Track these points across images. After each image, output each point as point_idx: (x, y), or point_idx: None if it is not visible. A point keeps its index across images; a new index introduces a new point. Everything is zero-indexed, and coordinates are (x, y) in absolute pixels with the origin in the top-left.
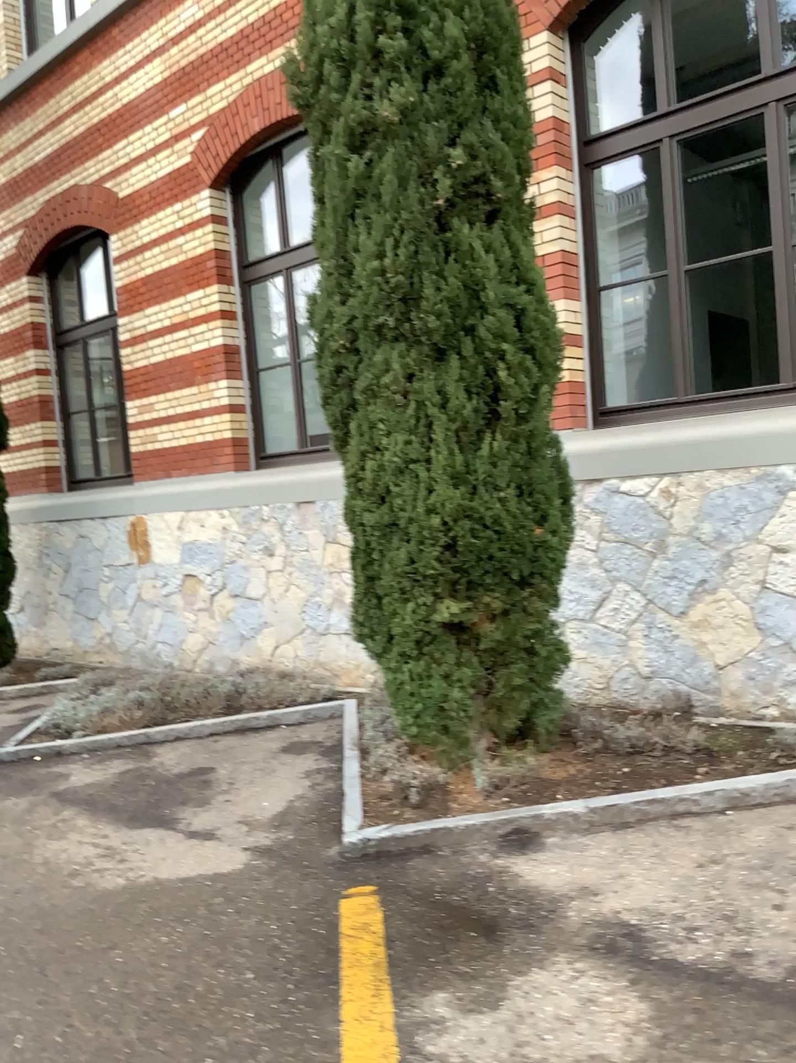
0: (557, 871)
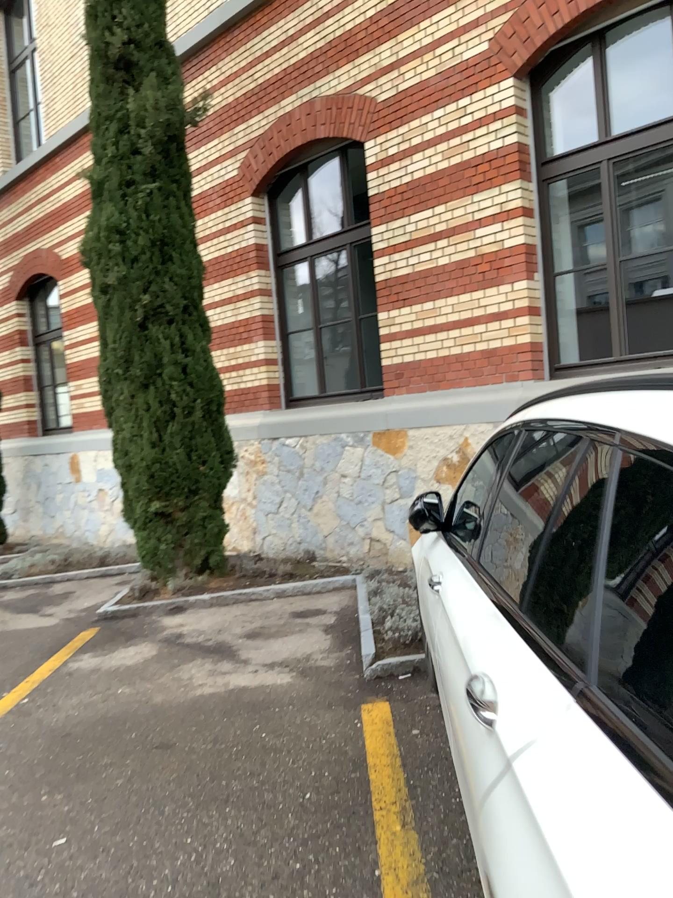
0: (171, 621)
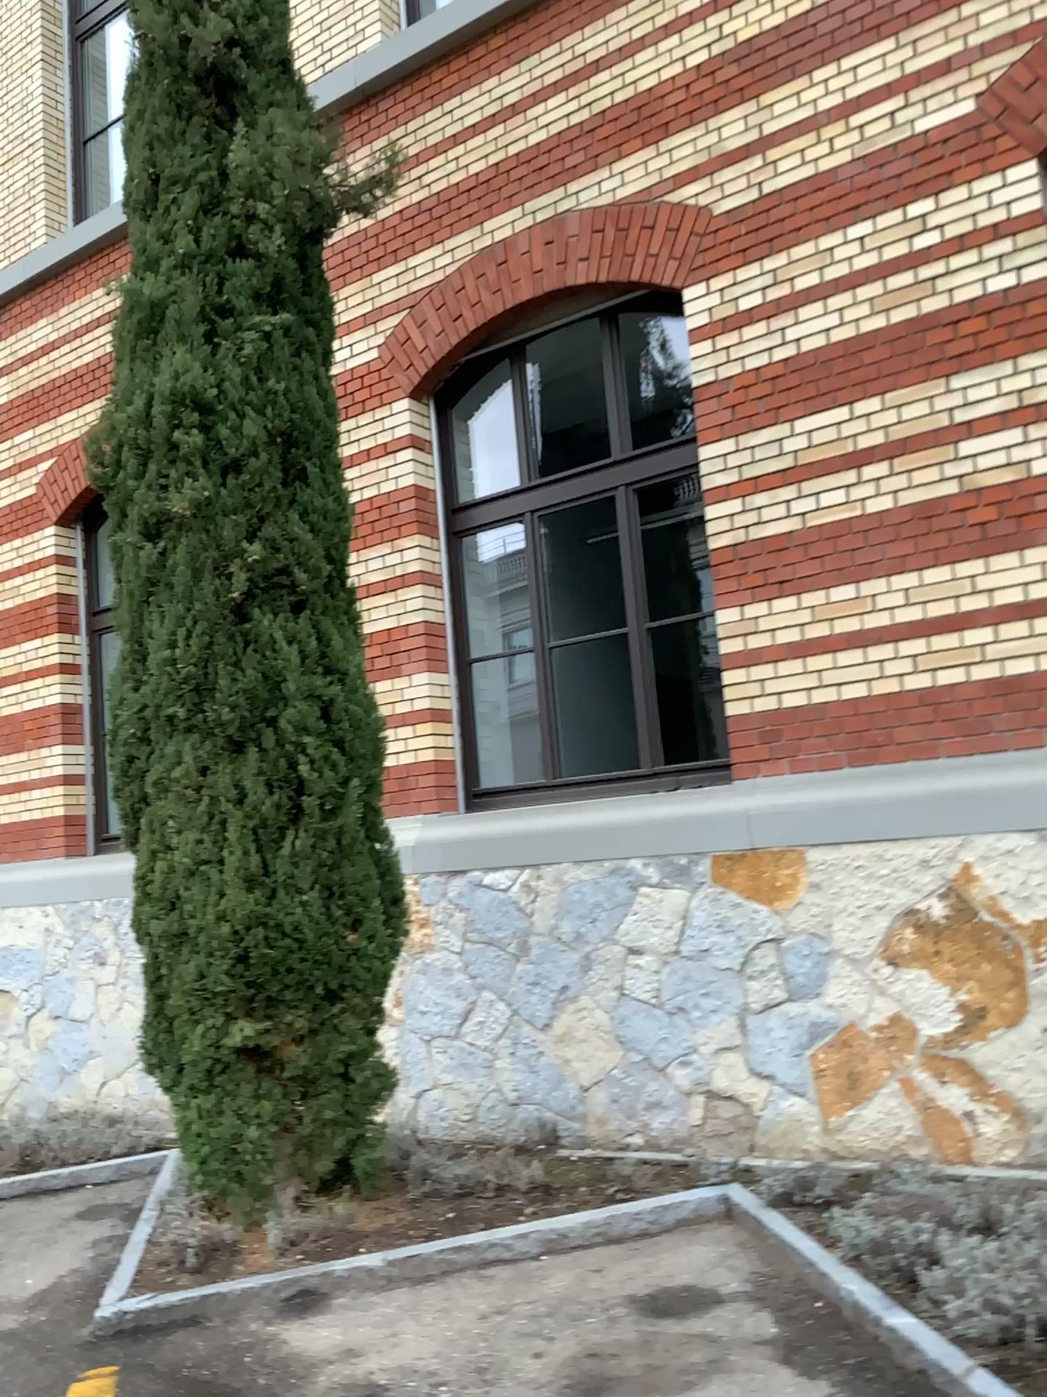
0: (320, 1336)
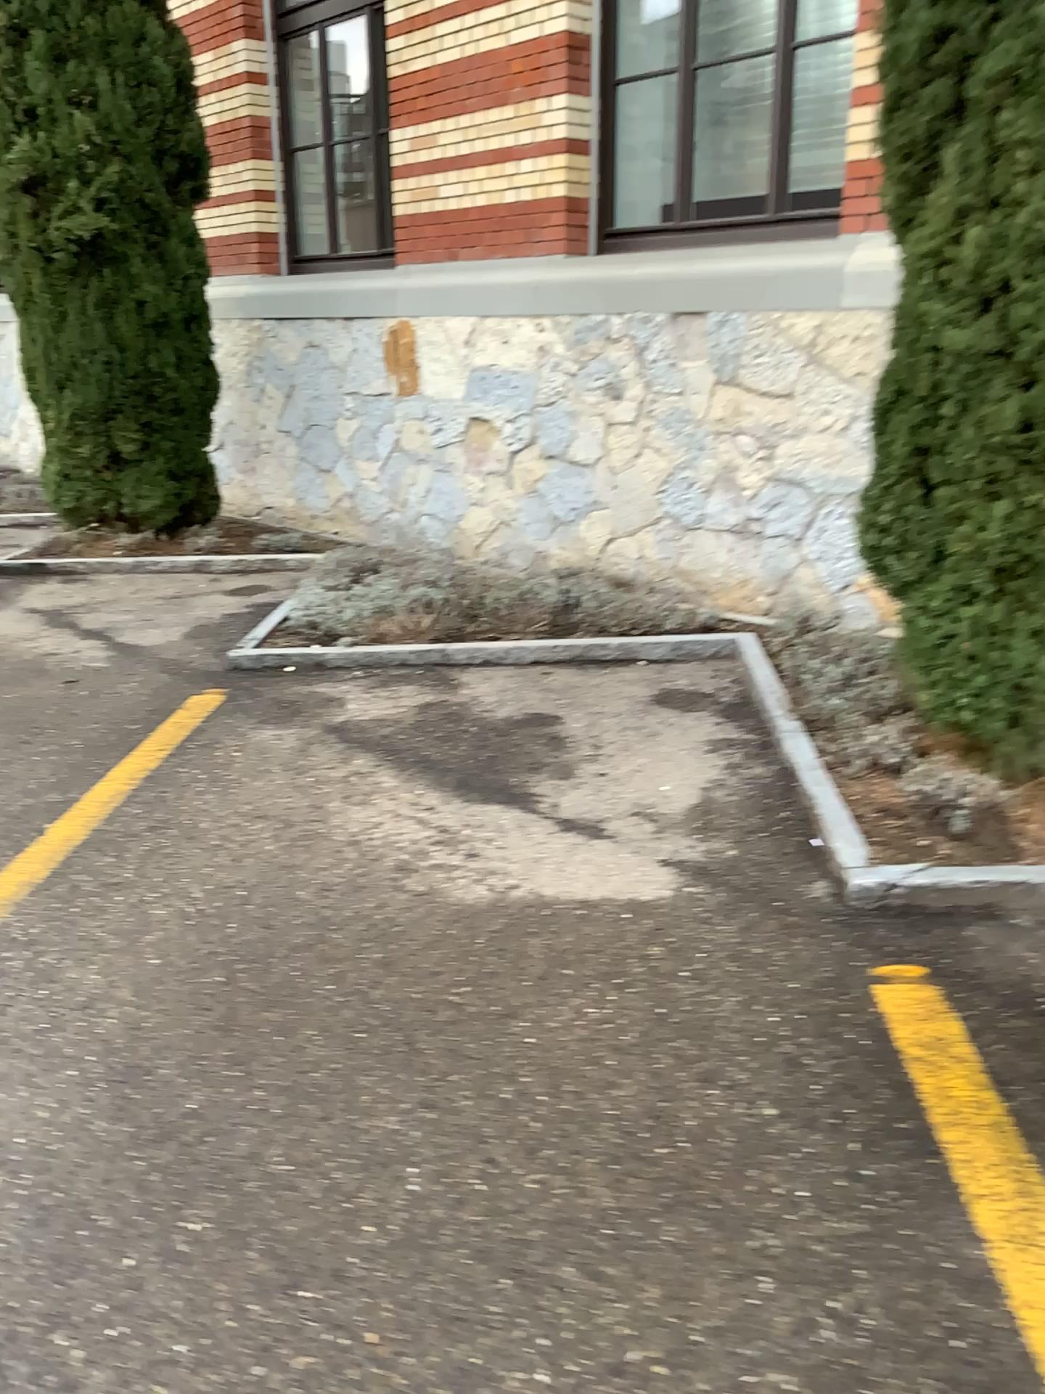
0: None
